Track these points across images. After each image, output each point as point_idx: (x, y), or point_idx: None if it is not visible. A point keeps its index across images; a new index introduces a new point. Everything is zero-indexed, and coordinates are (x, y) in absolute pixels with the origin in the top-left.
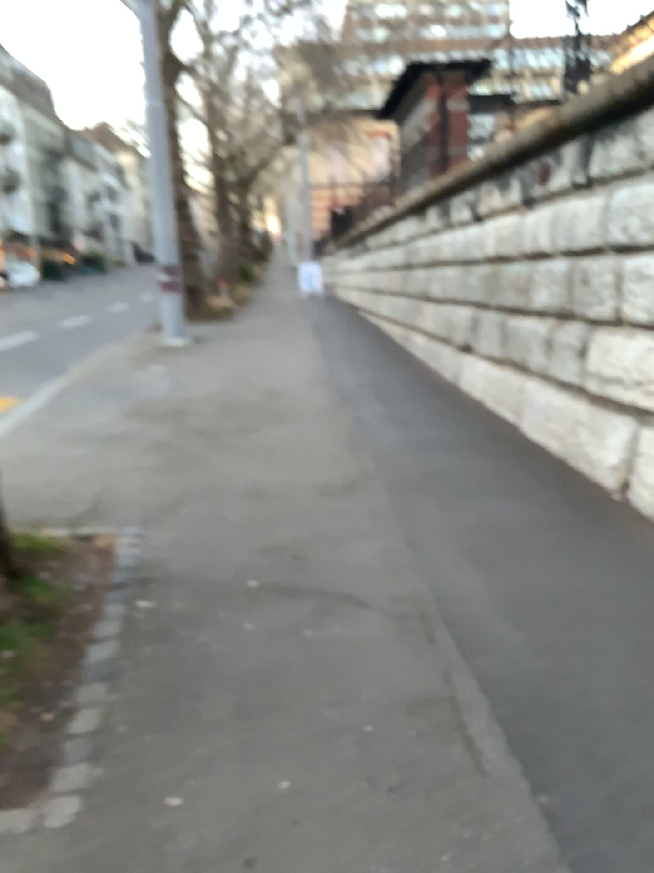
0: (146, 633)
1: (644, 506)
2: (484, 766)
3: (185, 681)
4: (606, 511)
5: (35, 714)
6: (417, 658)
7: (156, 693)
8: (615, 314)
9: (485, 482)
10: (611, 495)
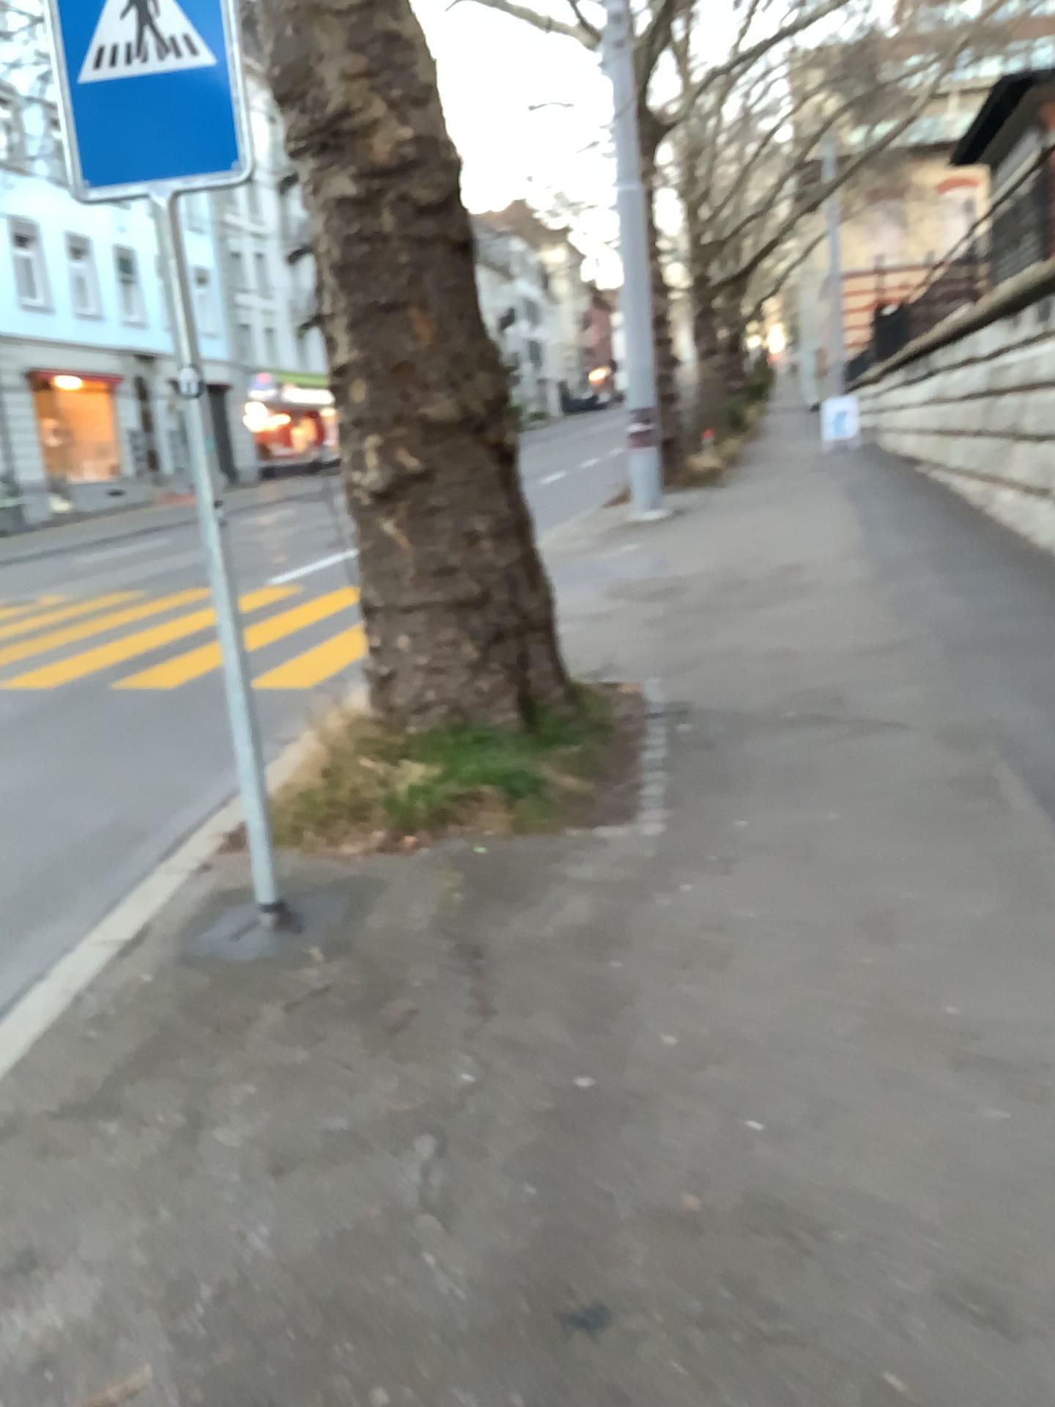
0: (695, 738)
1: None
2: (1011, 804)
3: (739, 764)
4: None
5: (611, 780)
6: (959, 752)
7: (714, 769)
8: None
9: None
10: None
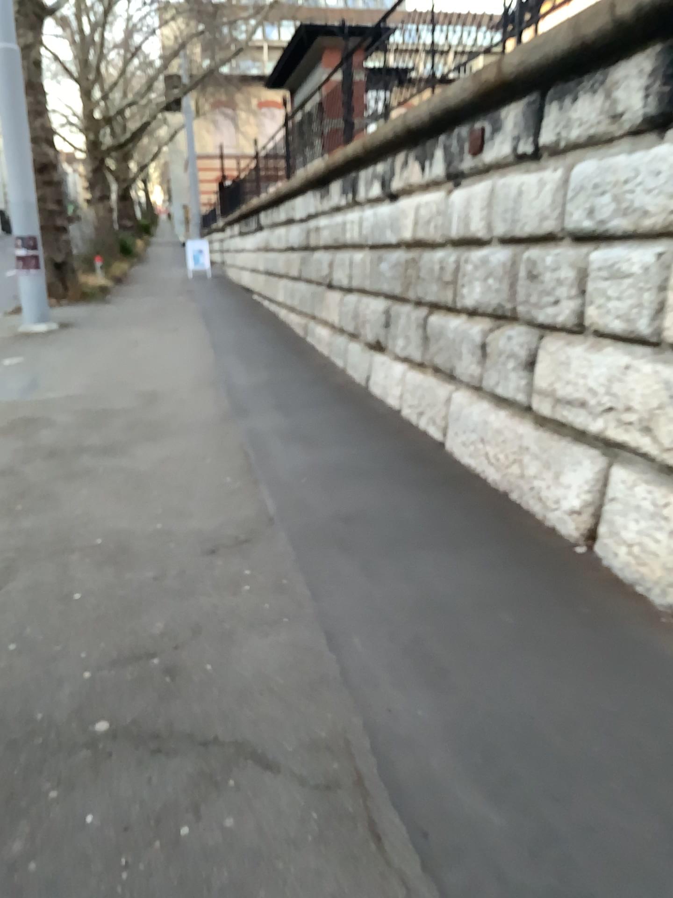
0: None
1: (624, 571)
2: None
3: None
4: (577, 576)
5: None
6: (360, 892)
7: None
8: (580, 320)
9: (418, 532)
10: (578, 550)
